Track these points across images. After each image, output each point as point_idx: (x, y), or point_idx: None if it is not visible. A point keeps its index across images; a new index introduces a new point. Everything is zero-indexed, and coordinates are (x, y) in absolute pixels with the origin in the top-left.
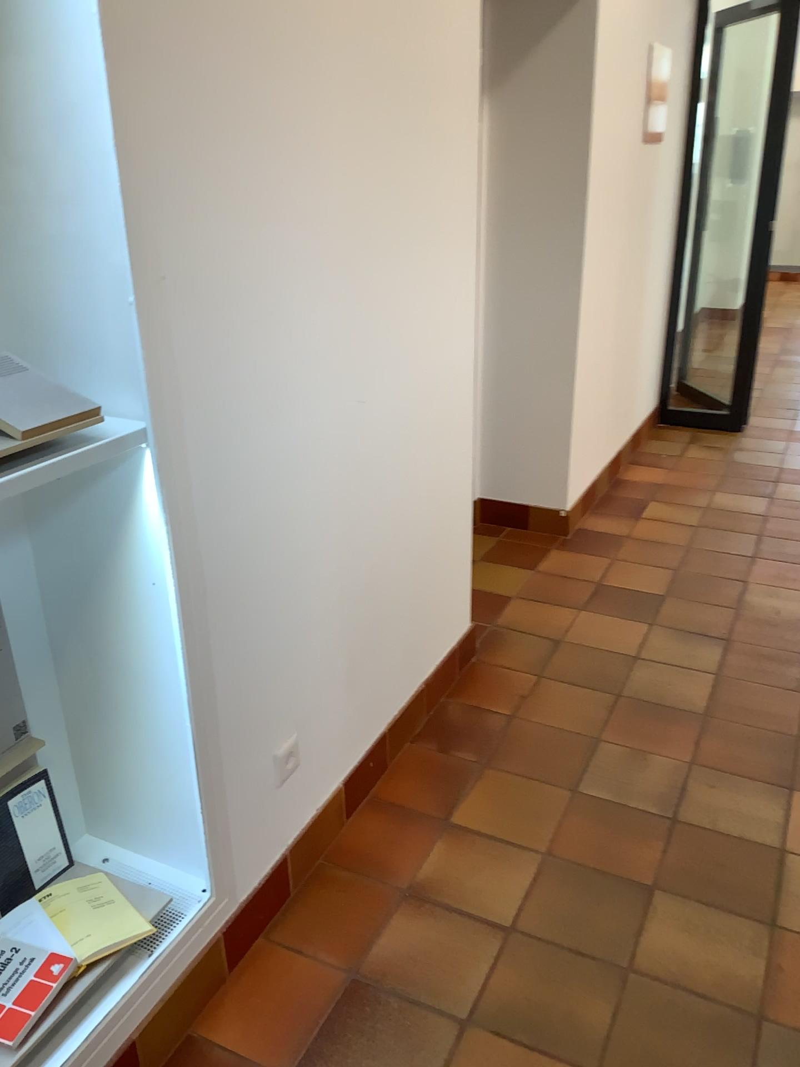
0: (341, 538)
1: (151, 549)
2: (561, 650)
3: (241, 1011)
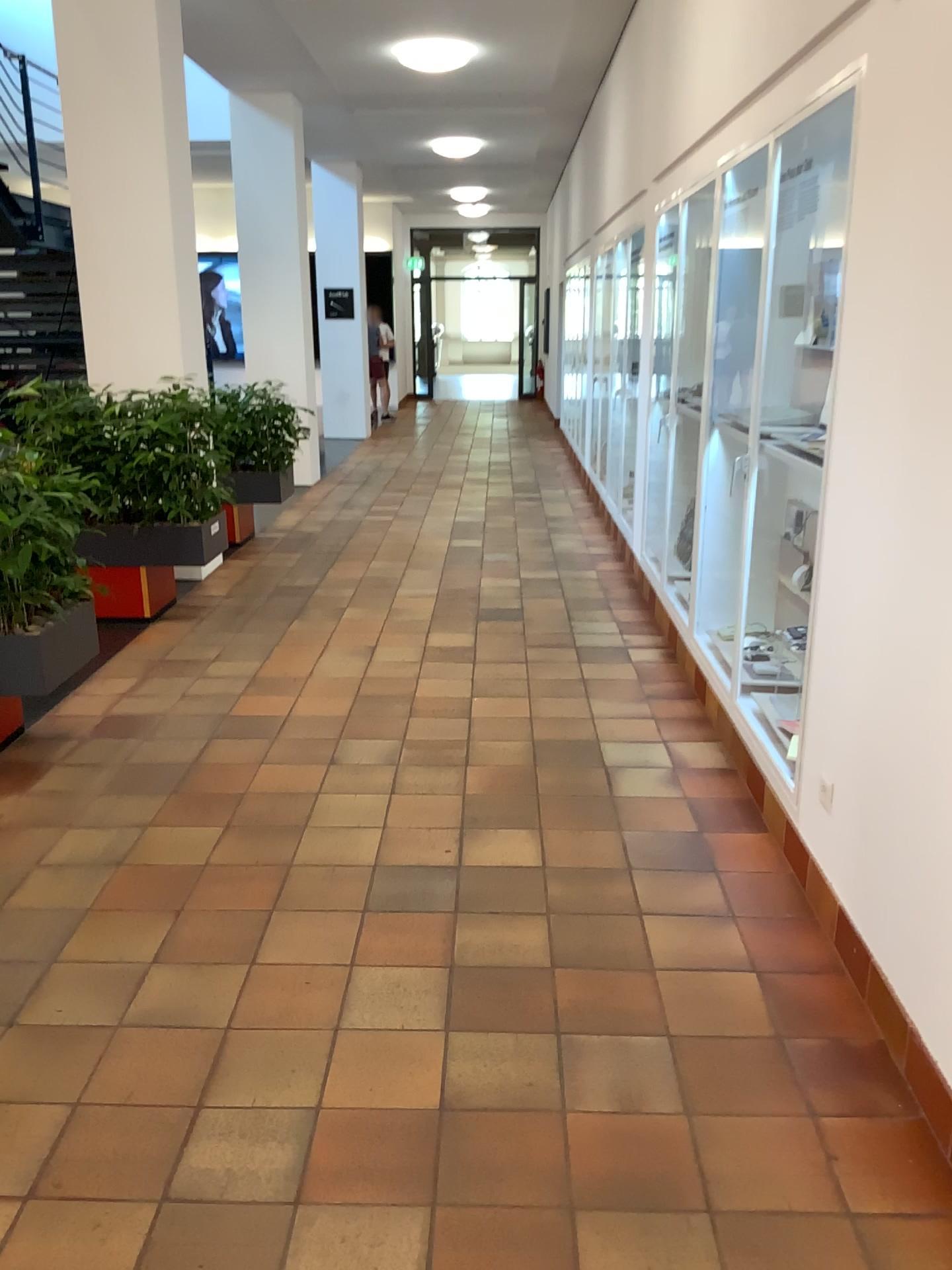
0: (879, 682)
1: None
2: None
3: (752, 839)
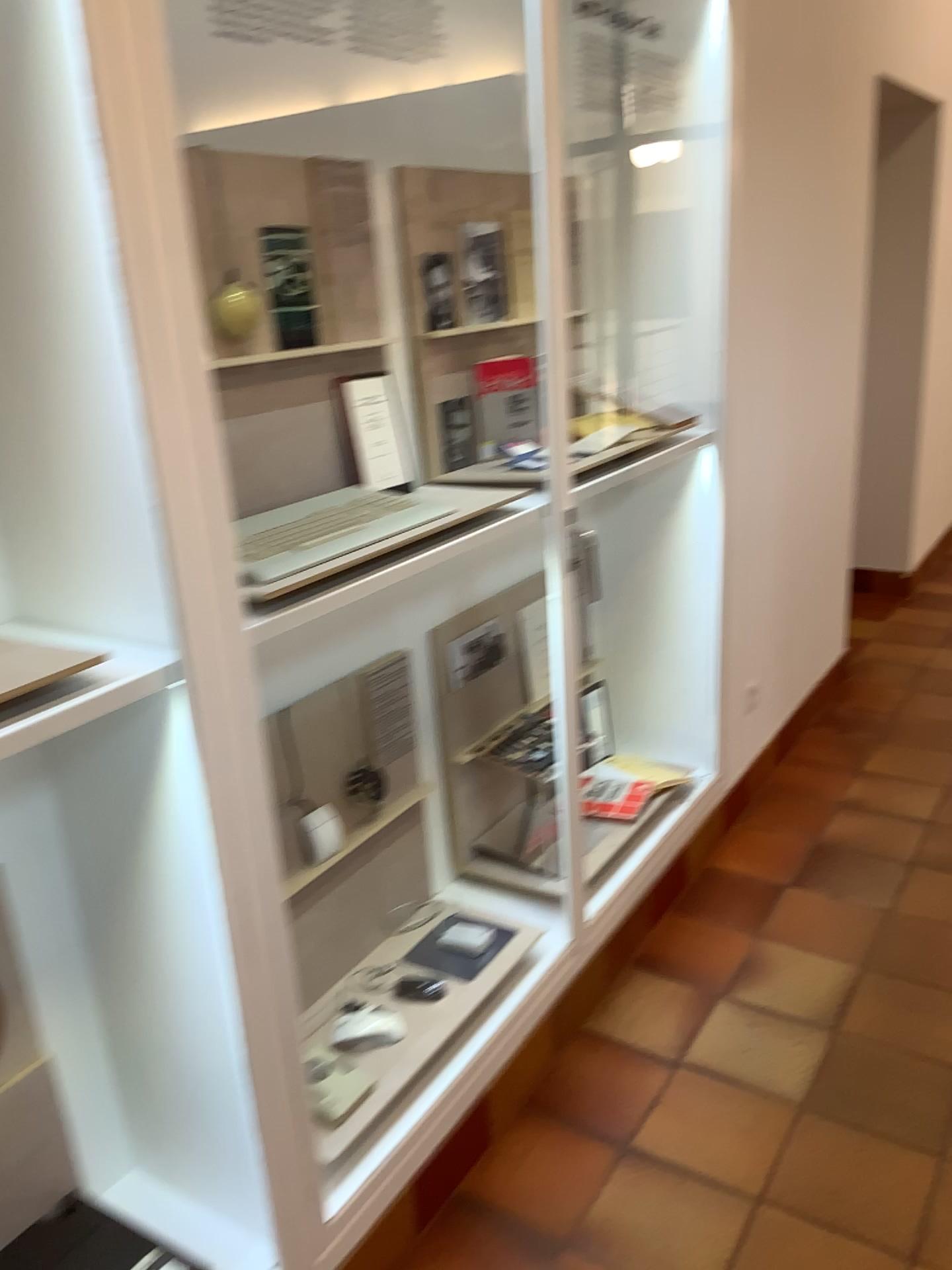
0: (785, 536)
1: (700, 516)
2: (925, 671)
3: (742, 854)
